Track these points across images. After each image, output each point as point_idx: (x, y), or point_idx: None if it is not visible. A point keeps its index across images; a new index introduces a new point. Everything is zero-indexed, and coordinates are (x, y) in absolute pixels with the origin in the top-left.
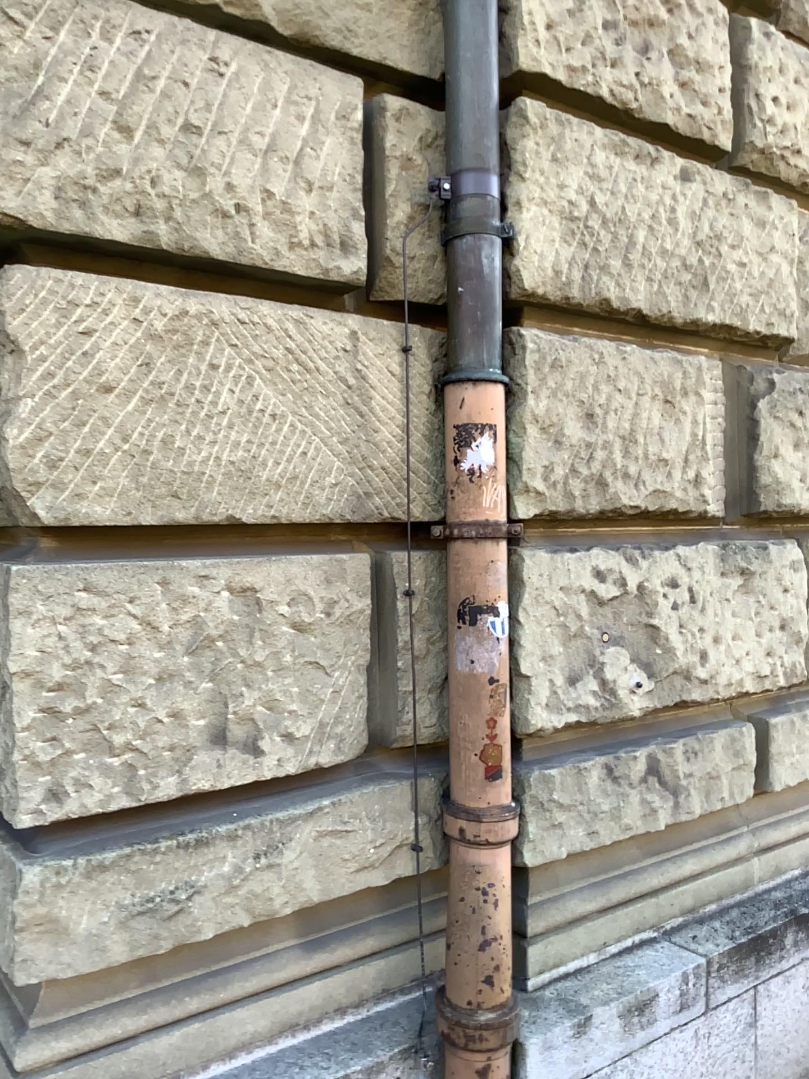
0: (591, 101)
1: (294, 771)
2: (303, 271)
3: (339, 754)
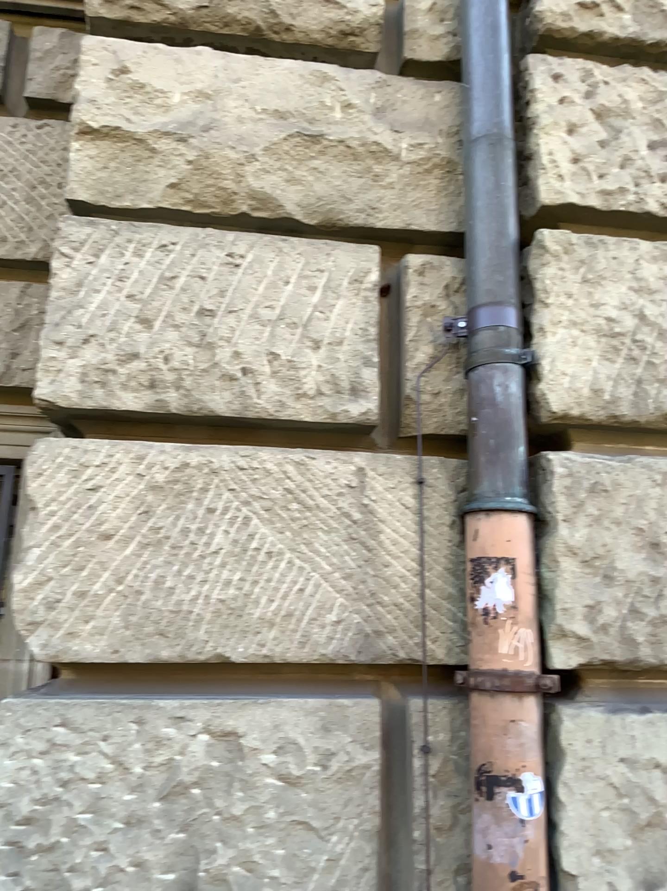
0: (636, 216)
1: None
2: (308, 416)
3: None
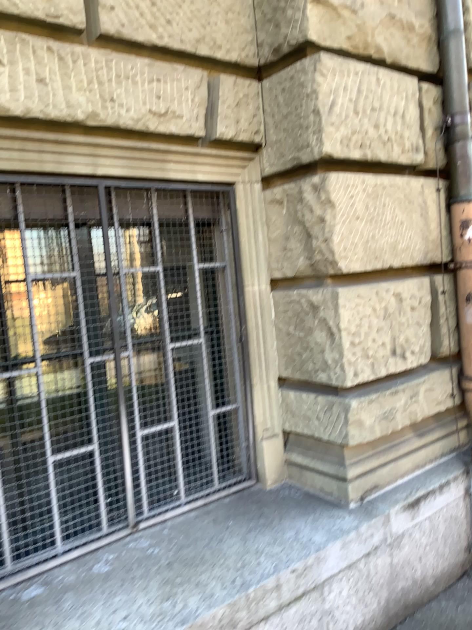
0: None
1: (411, 365)
2: (403, 162)
3: (421, 359)
